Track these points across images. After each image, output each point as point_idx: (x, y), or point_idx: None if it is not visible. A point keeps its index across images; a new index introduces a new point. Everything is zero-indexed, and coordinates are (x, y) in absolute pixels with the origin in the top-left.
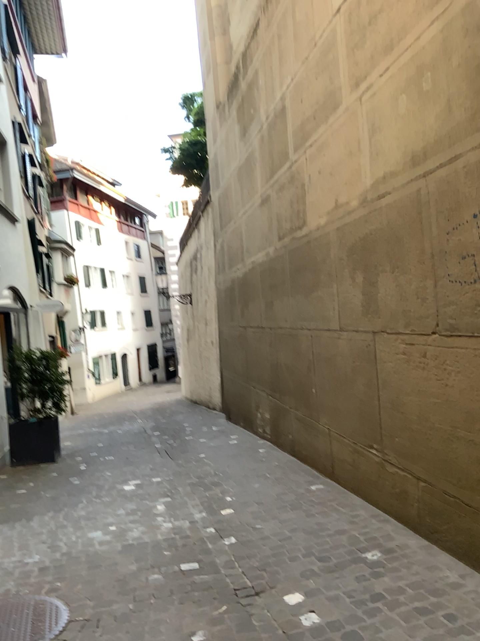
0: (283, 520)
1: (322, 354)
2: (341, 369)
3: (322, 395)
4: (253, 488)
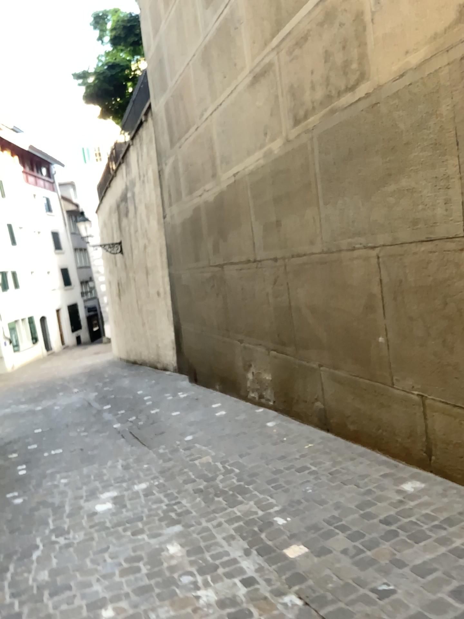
0: (420, 568)
1: (405, 282)
2: (458, 302)
3: (403, 346)
4: (310, 496)
